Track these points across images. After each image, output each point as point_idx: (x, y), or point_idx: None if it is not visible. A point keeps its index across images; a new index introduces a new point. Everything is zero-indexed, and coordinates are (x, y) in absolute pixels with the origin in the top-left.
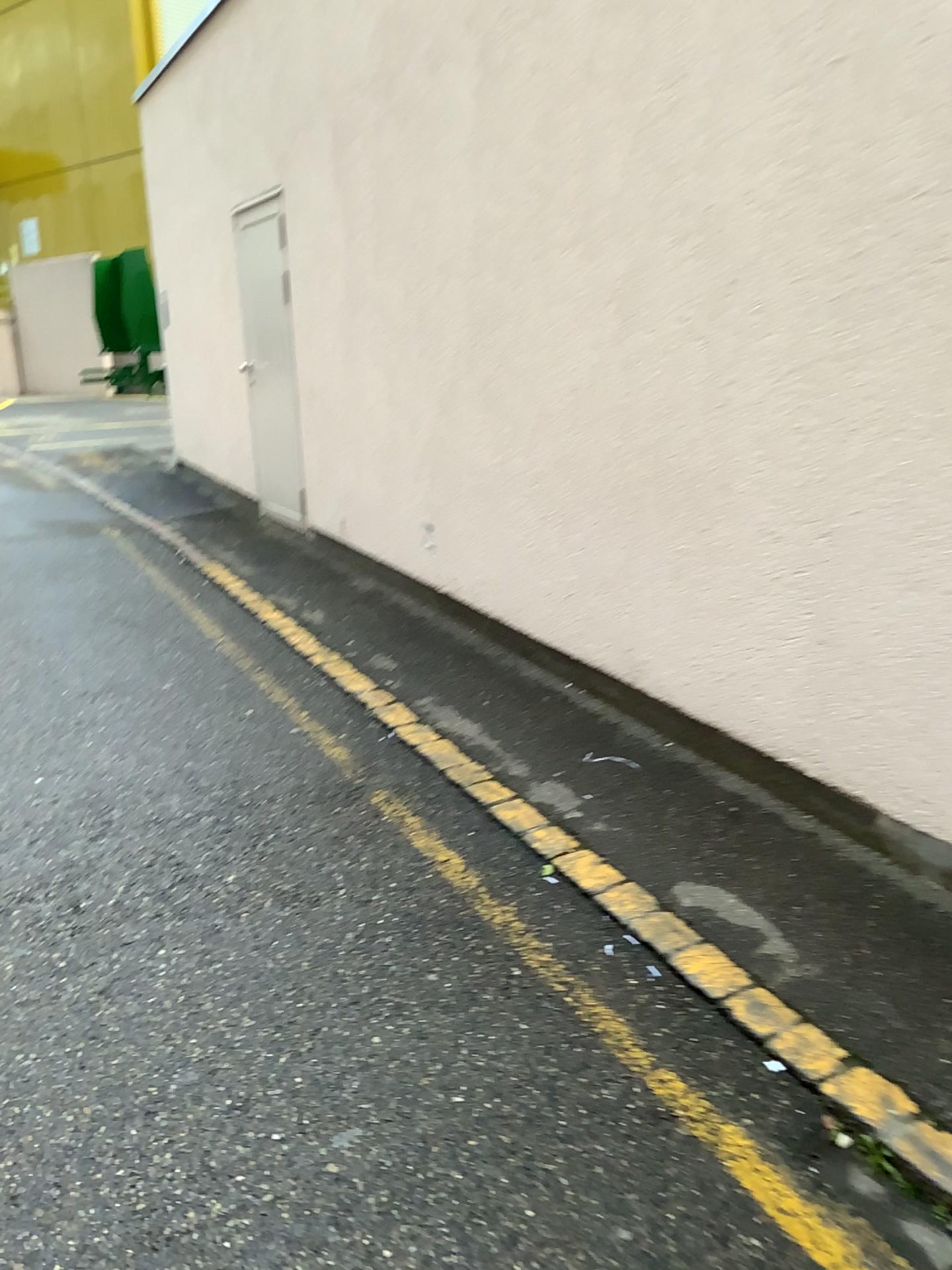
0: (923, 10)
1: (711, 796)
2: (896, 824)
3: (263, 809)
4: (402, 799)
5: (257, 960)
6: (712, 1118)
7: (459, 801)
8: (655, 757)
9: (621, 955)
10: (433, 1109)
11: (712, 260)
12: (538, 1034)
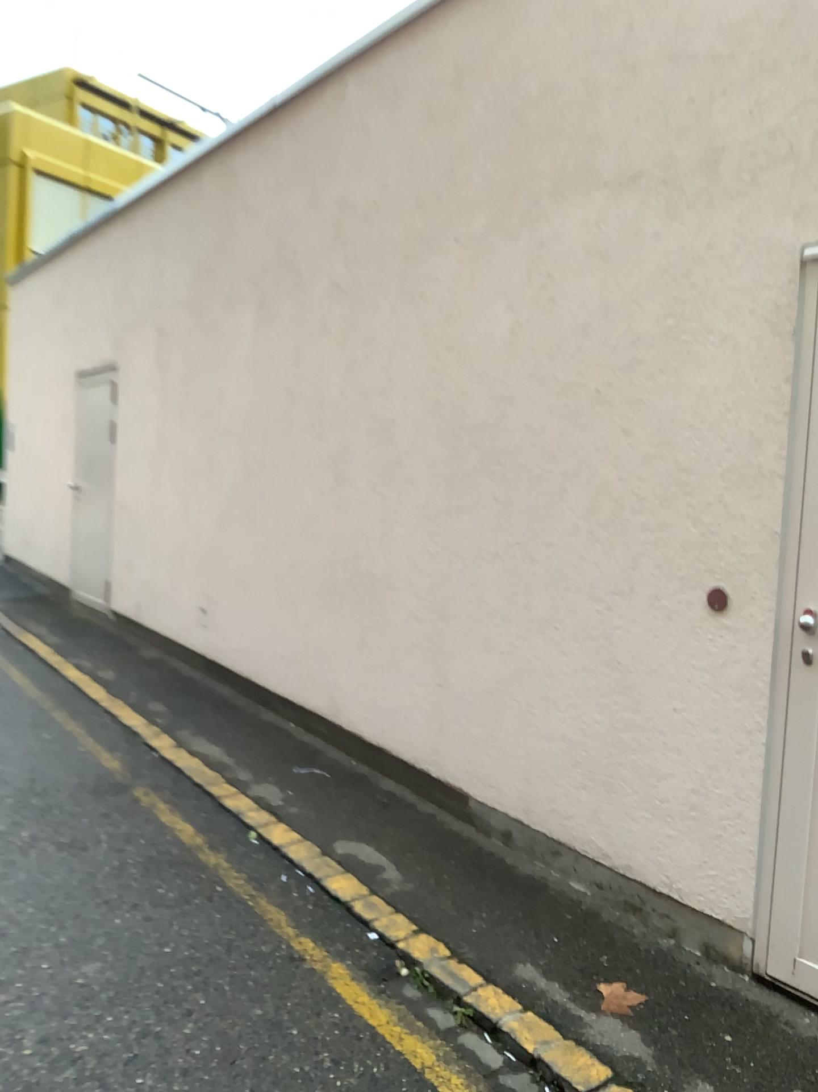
0: (489, 325)
1: (373, 794)
2: (481, 806)
3: (53, 795)
4: (156, 792)
5: (40, 878)
6: (327, 960)
7: (198, 794)
8: (341, 771)
9: (290, 880)
10: (150, 956)
11: (387, 444)
12: (226, 920)
